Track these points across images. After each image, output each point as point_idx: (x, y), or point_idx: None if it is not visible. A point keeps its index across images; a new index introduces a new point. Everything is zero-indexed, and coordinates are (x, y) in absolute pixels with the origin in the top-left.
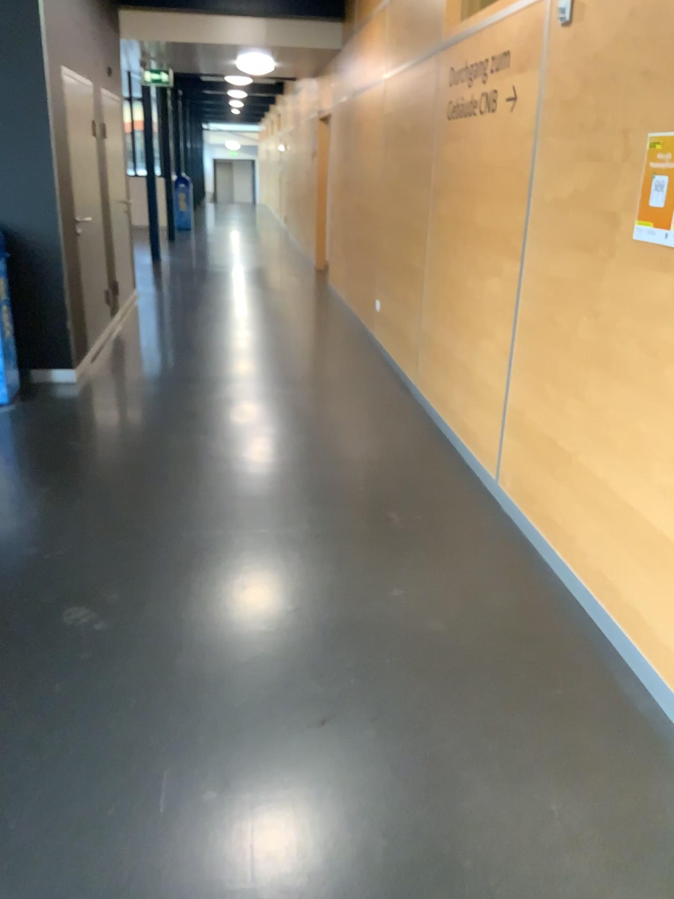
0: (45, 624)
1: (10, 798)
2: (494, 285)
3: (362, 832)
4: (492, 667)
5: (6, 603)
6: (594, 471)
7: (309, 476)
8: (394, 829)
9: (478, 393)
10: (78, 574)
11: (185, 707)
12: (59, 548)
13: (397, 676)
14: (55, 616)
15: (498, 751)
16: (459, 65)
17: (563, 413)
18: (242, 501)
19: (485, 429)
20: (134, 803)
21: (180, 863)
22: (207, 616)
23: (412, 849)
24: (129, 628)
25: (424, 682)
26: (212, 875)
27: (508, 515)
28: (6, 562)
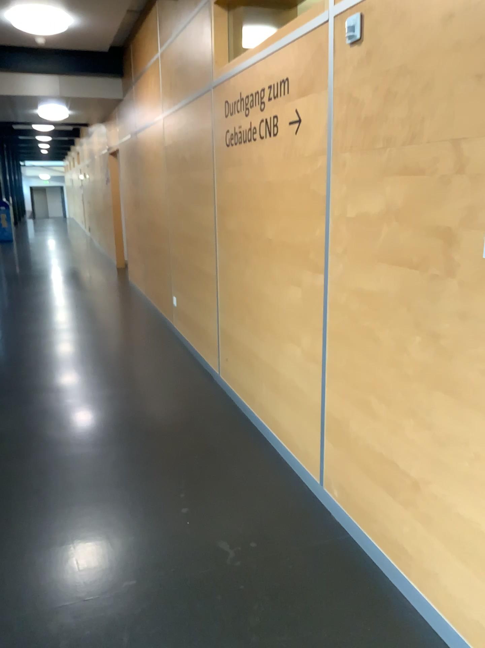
0: None
1: None
2: (295, 294)
3: None
4: None
5: None
6: (460, 510)
7: (133, 501)
8: None
9: (288, 393)
10: None
11: None
12: None
13: None
14: None
15: None
16: (233, 98)
17: (403, 435)
18: (61, 552)
19: (301, 430)
20: None
21: None
22: None
23: None
24: None
25: None
26: None
27: (340, 522)
28: None
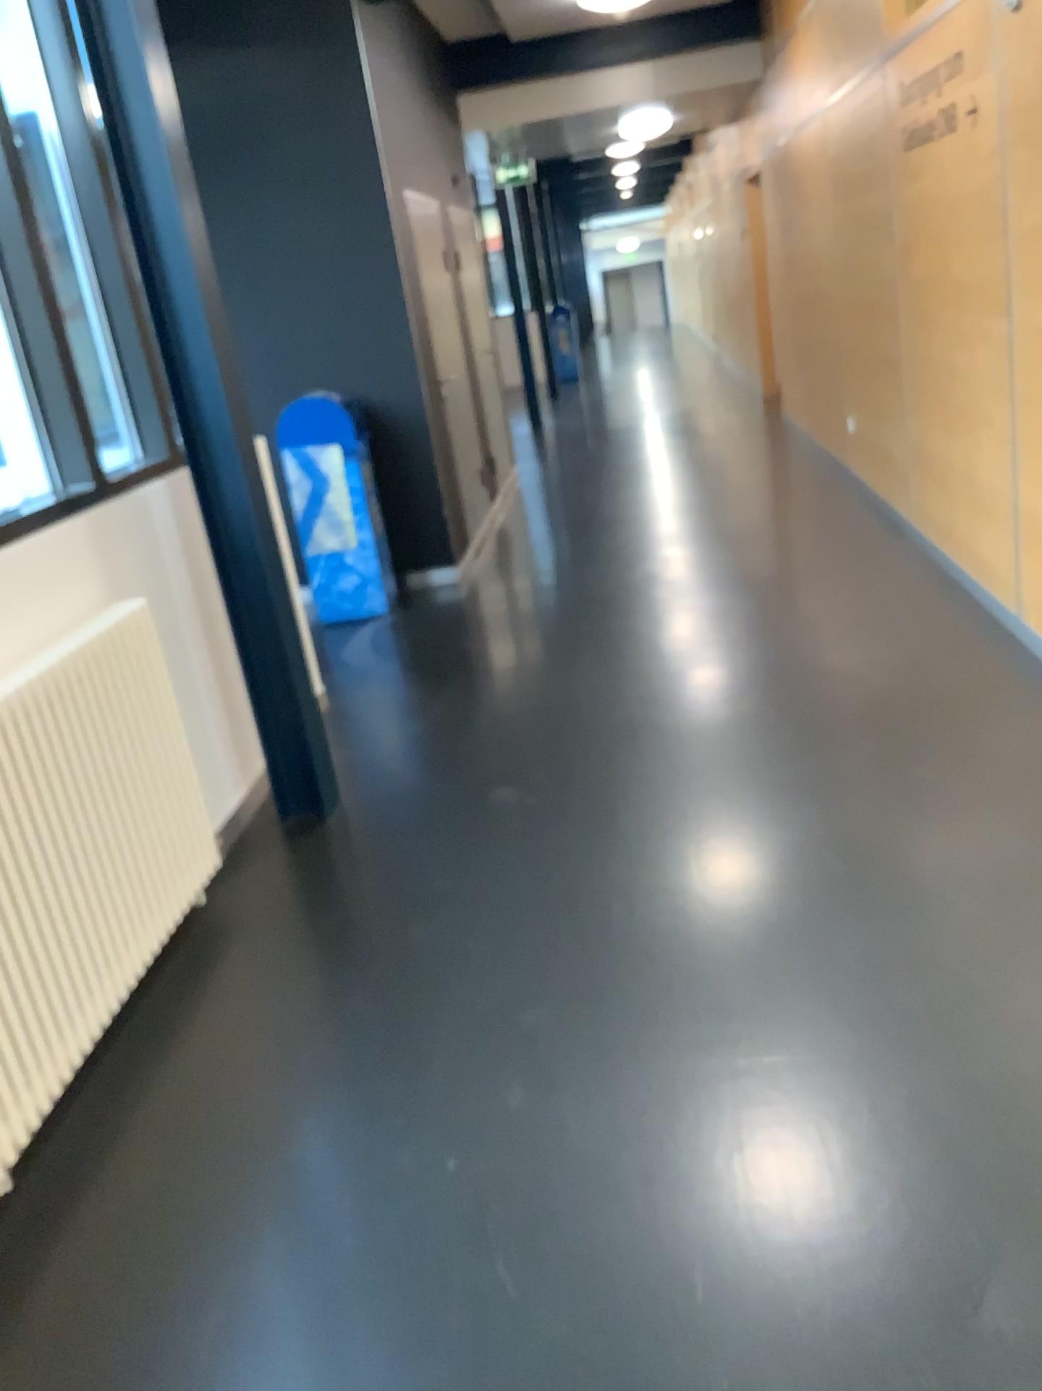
0: (473, 809)
1: (468, 937)
2: (982, 359)
3: (829, 945)
4: (994, 807)
5: (428, 795)
6: None
7: (764, 646)
8: (866, 942)
9: (982, 508)
10: (499, 764)
11: (632, 863)
12: (474, 743)
13: (874, 823)
14: (482, 802)
15: (993, 877)
16: (908, 78)
17: None
18: (679, 680)
19: (996, 554)
20: (589, 935)
21: (641, 973)
22: (647, 788)
23: (885, 956)
24: (562, 804)
25: (906, 826)
26: (673, 980)
27: (1035, 659)
28: (420, 761)
